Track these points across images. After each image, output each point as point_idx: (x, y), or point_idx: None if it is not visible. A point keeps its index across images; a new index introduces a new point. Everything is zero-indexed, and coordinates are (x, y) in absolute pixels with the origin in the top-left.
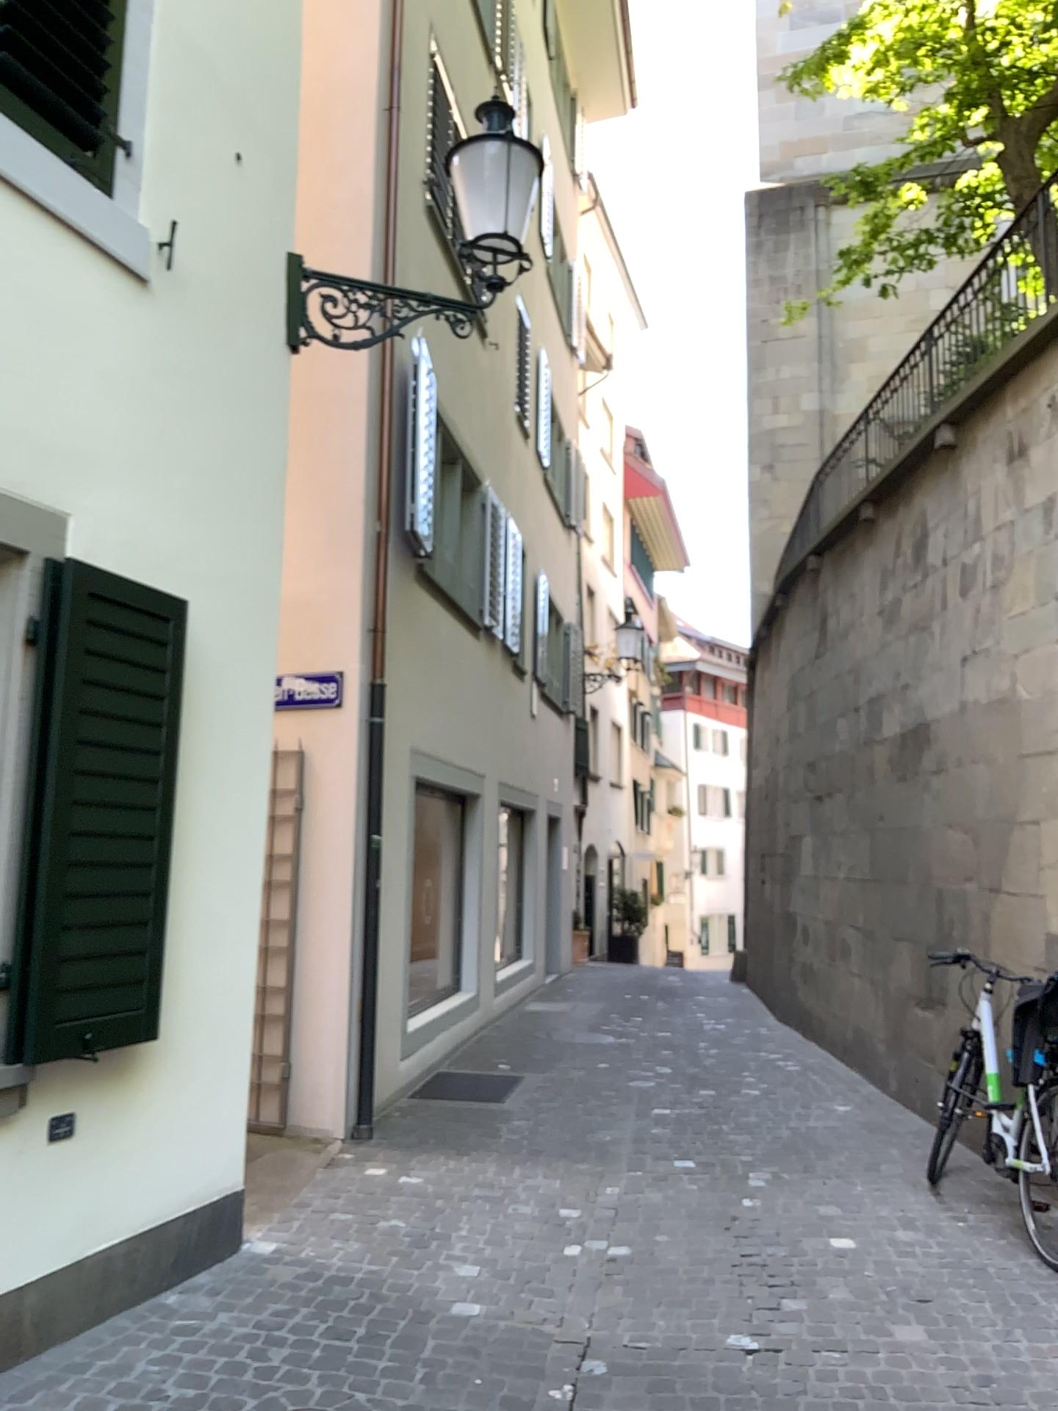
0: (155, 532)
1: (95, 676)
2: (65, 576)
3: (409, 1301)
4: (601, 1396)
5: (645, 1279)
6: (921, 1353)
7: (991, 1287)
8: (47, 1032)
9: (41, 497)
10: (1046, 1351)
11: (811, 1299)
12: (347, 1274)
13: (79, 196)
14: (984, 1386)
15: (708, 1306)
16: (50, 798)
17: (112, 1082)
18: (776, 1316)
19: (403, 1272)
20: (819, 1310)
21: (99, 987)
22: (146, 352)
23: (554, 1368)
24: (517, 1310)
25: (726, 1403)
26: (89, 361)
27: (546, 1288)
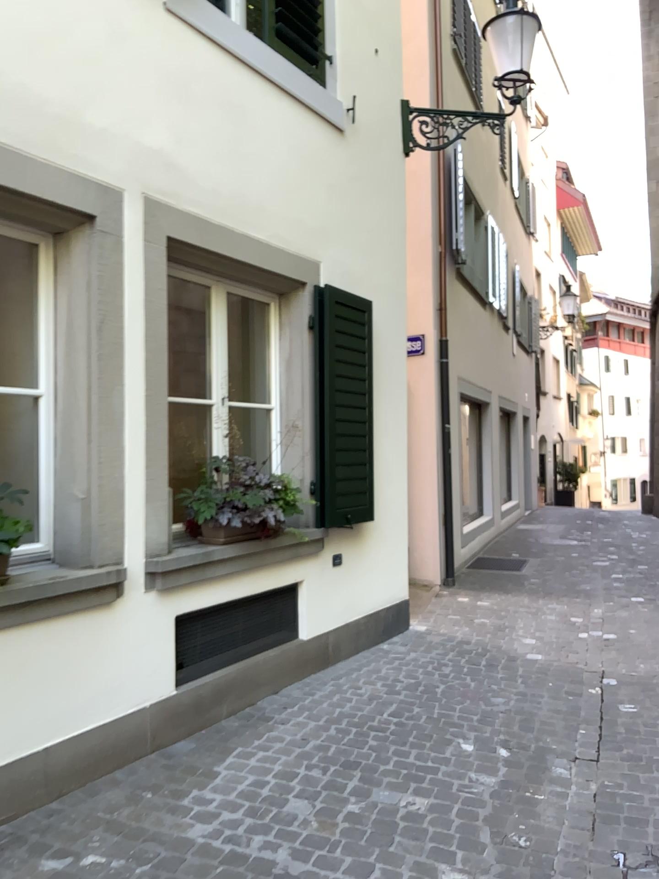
0: (353, 266)
1: (338, 341)
2: (323, 292)
3: (504, 651)
4: (617, 690)
5: (628, 646)
6: None
7: None
8: (332, 514)
9: (310, 253)
10: None
11: None
12: (468, 640)
13: (314, 92)
14: None
15: None
16: (325, 402)
17: (355, 542)
18: None
19: (497, 640)
20: None
21: (350, 494)
22: (344, 170)
23: (589, 679)
24: (562, 657)
25: None
26: (323, 179)
27: (574, 649)
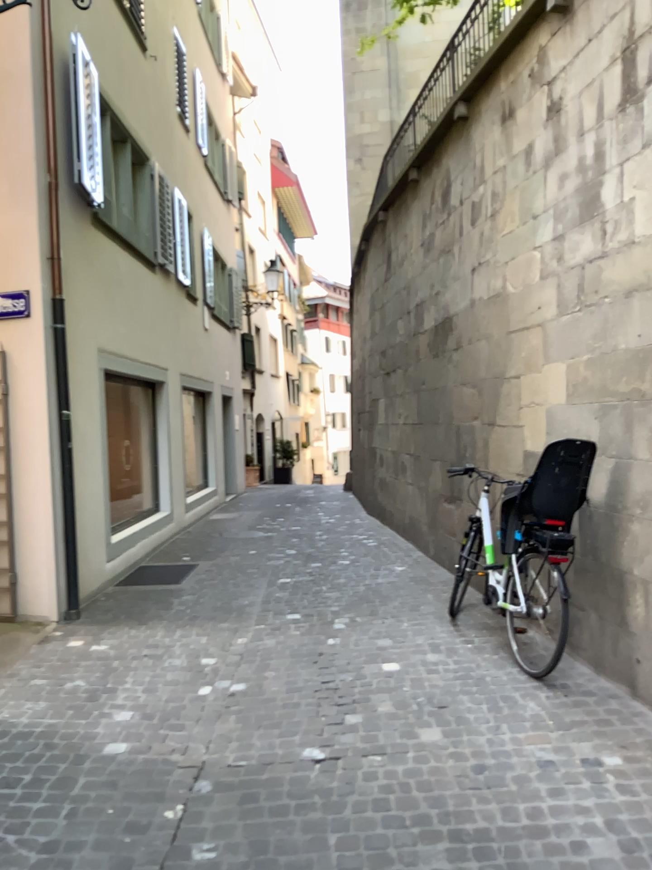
0: None
1: None
2: None
3: (70, 749)
4: (200, 815)
5: (249, 711)
6: (437, 751)
7: (486, 693)
8: None
9: None
10: (521, 740)
11: (365, 714)
12: (27, 732)
13: None
14: (478, 772)
15: (292, 727)
16: None
17: None
18: (339, 730)
19: (73, 724)
20: (369, 723)
21: None
22: None
23: (169, 795)
24: (152, 746)
25: (293, 810)
26: None
27: (177, 726)
